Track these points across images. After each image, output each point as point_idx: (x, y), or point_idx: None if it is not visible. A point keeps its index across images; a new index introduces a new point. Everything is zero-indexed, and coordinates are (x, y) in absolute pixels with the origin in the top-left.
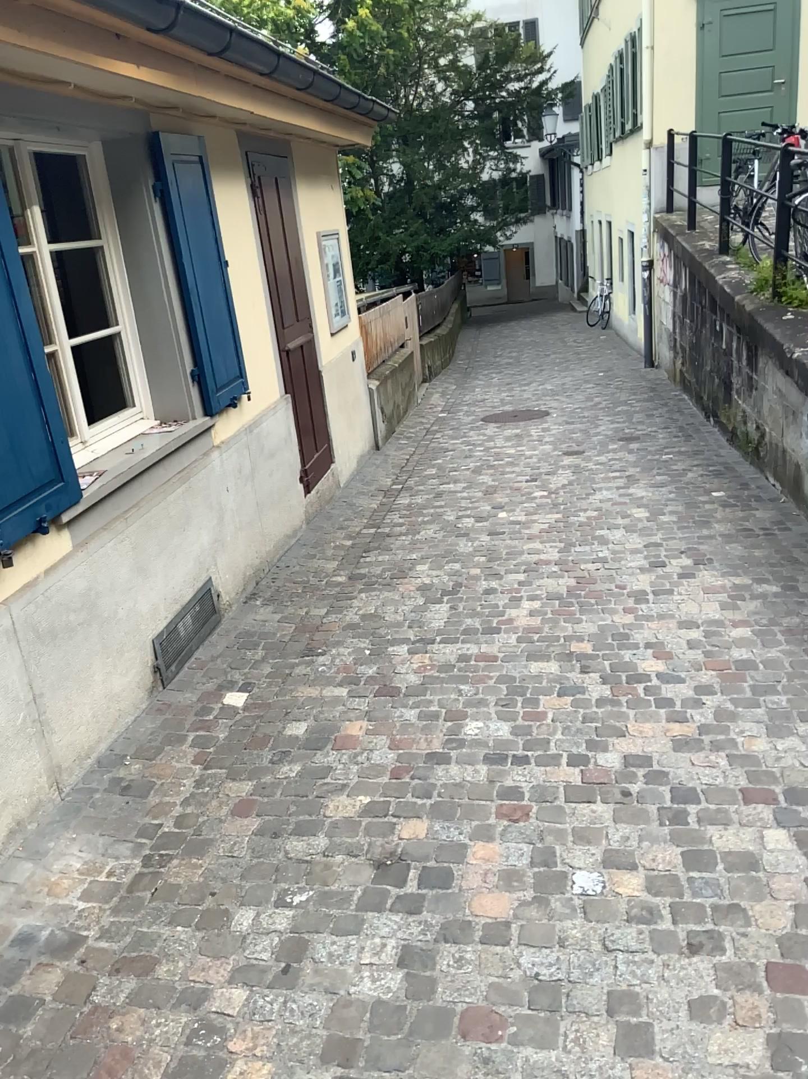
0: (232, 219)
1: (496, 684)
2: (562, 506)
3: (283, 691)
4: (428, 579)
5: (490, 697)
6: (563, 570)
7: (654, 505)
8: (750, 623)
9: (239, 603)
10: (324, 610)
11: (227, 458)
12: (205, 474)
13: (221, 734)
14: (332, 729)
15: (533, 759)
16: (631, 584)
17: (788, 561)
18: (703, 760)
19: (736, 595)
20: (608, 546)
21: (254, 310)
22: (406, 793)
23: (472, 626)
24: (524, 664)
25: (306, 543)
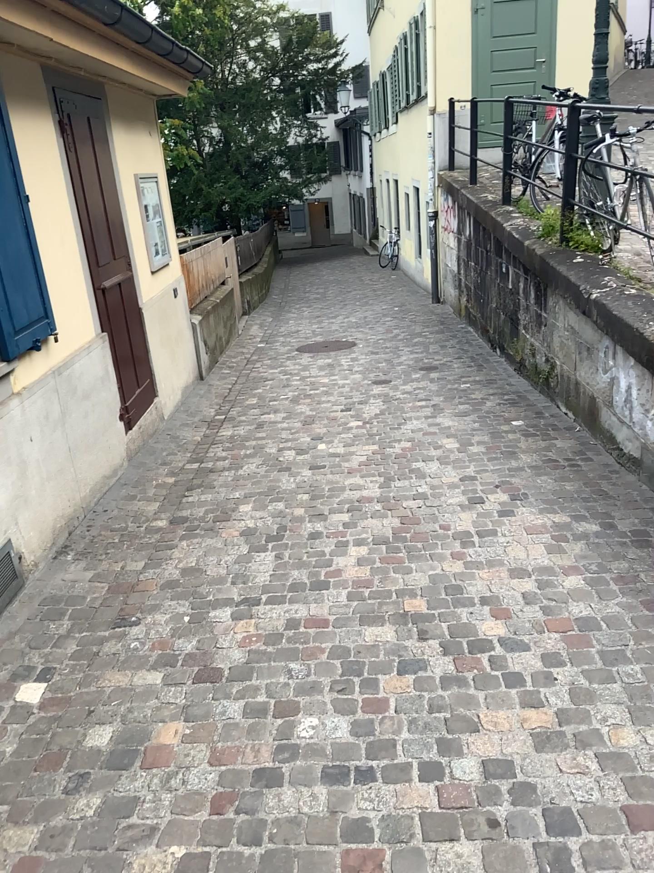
0: (37, 153)
1: (329, 659)
2: (378, 439)
3: (89, 676)
4: (251, 523)
5: (323, 679)
6: (387, 510)
7: (465, 436)
8: (582, 570)
9: (51, 558)
10: (143, 563)
11: (34, 405)
12: (4, 427)
13: (9, 749)
14: (143, 734)
15: (379, 774)
16: (456, 526)
17: (602, 496)
18: (573, 768)
19: (560, 537)
20: (427, 482)
21: (66, 249)
22: (231, 838)
23: (299, 580)
24: (357, 630)
25: (129, 482)
